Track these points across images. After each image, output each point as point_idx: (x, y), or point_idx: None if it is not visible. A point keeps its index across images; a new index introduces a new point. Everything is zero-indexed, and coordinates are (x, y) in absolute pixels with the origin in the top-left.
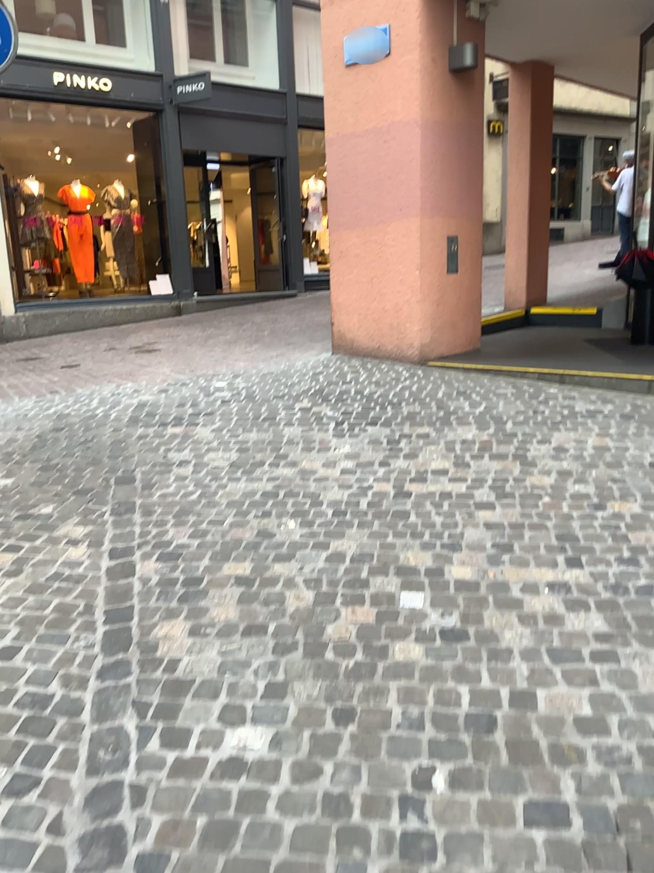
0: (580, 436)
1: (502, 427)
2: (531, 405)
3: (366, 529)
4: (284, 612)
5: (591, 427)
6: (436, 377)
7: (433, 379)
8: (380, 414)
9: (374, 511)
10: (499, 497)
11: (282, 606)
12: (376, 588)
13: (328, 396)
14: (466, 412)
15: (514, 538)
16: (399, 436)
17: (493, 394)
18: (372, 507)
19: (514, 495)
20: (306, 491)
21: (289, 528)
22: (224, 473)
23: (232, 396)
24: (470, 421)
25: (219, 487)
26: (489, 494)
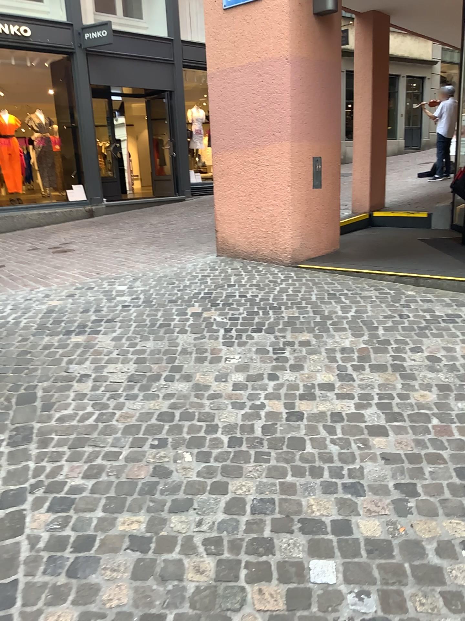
0: (449, 345)
1: (376, 335)
2: (397, 310)
3: (264, 466)
4: (183, 596)
5: (457, 334)
6: (309, 280)
7: (306, 282)
8: (264, 320)
9: (270, 440)
10: (389, 419)
11: (180, 585)
12: (282, 556)
13: (216, 301)
14: (341, 317)
15: (415, 476)
16: (284, 347)
17: (361, 298)
18: (267, 435)
19: (403, 418)
20: (200, 413)
21: (186, 464)
22: (121, 391)
23: (131, 301)
24: (346, 327)
25: (116, 410)
26: (379, 417)
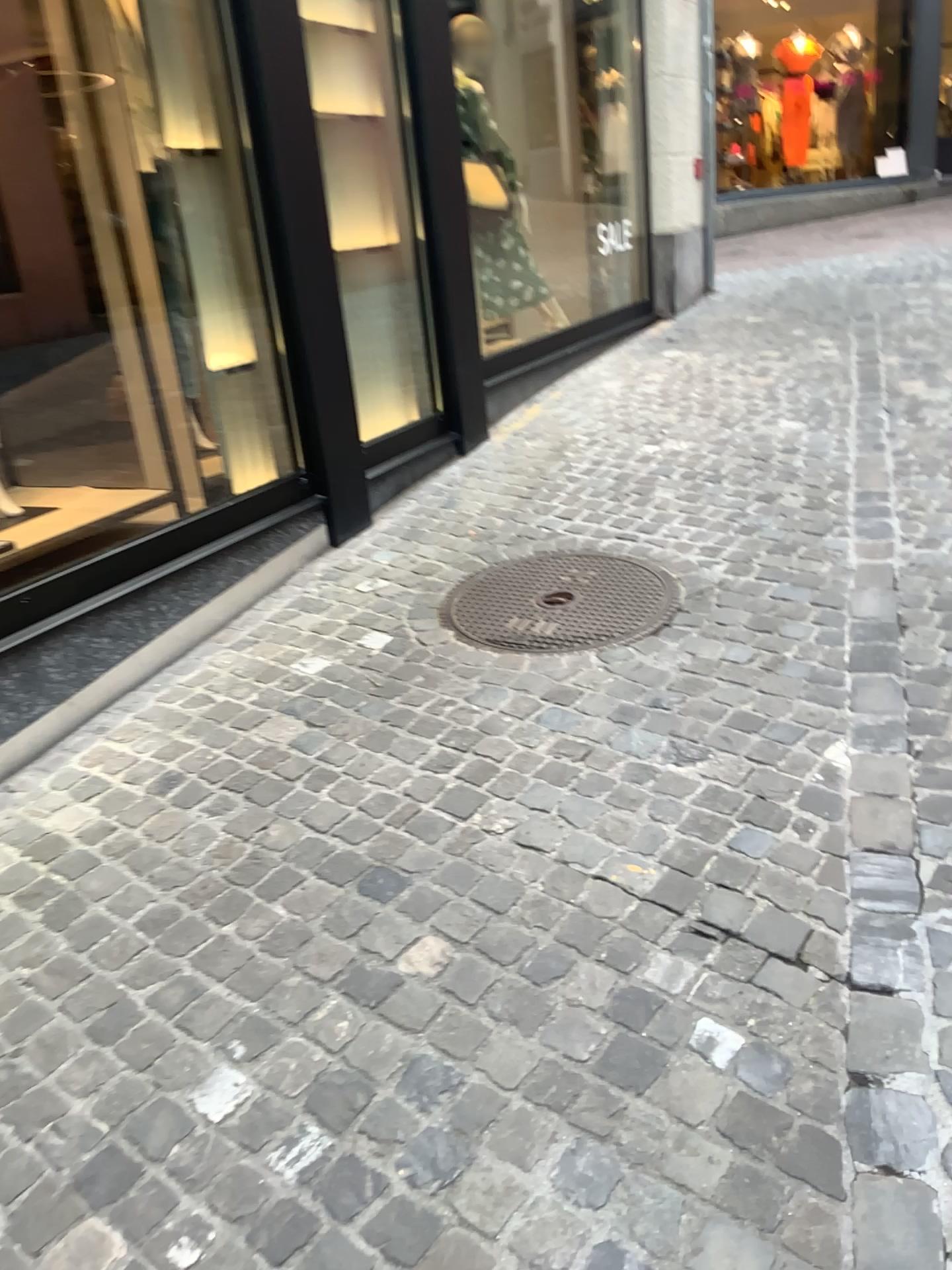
0: None
1: None
2: None
3: None
4: None
5: None
6: None
7: None
8: None
9: None
10: None
11: None
12: None
13: None
14: None
15: None
16: None
17: None
18: None
19: None
20: None
21: None
22: None
23: None
24: None
25: None
26: None
